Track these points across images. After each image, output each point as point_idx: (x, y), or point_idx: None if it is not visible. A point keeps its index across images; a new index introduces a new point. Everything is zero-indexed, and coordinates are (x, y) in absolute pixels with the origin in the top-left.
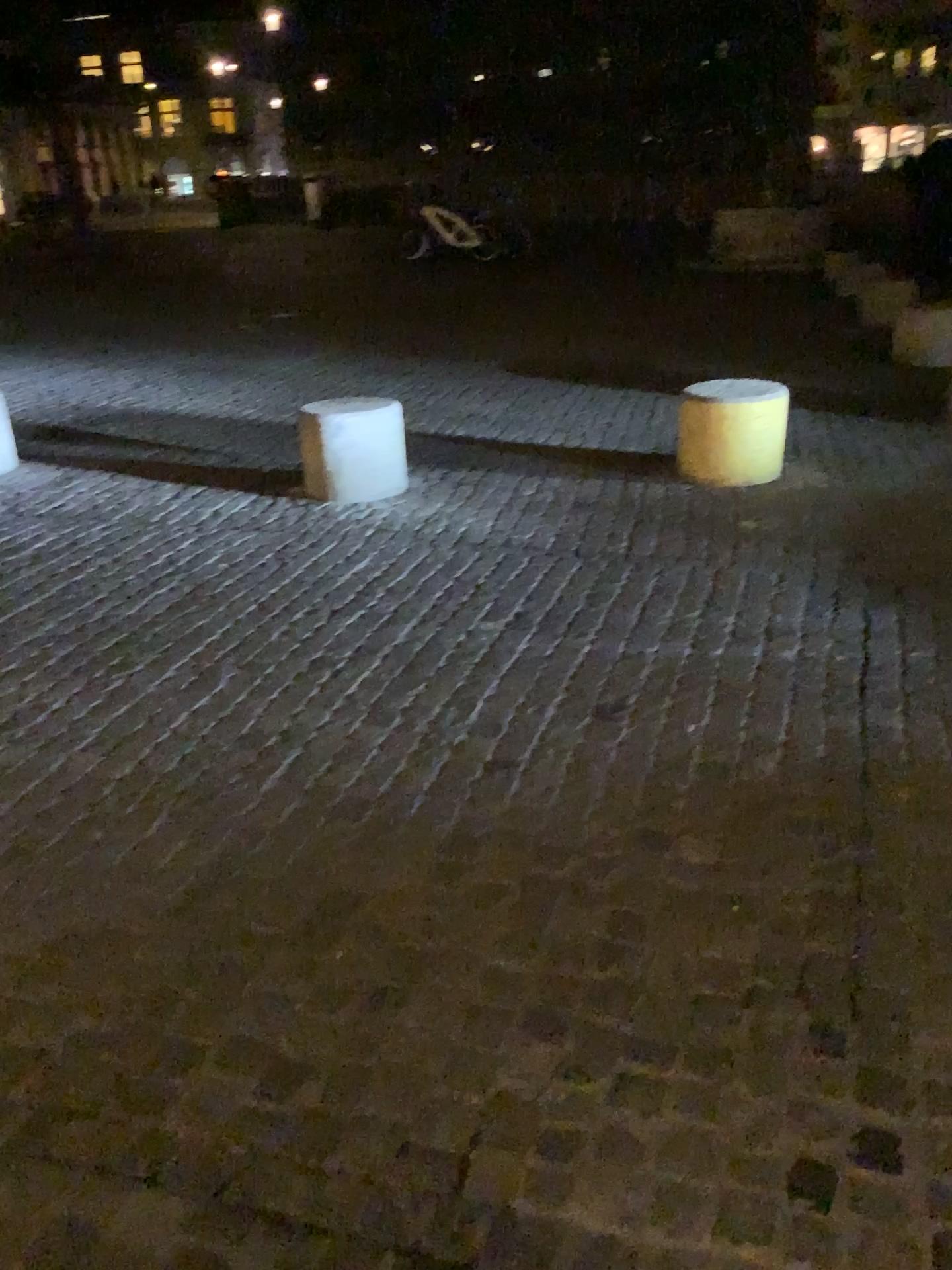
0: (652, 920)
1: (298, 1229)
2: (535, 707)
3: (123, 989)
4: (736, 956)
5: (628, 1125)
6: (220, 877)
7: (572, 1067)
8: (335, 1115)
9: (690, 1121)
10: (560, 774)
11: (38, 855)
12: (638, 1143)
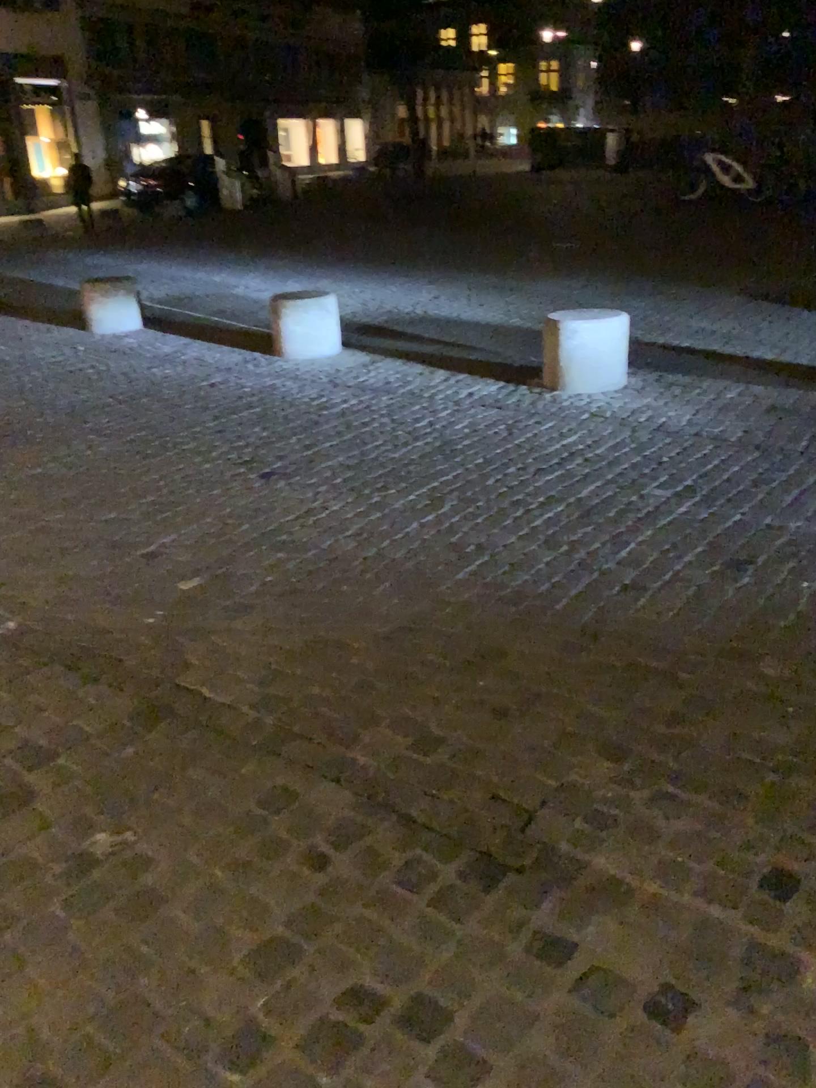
0: (717, 702)
1: (413, 821)
2: (675, 551)
3: (337, 673)
4: (776, 737)
5: (651, 817)
6: (413, 622)
7: (622, 776)
8: (452, 768)
9: (697, 824)
10: (678, 598)
11: (301, 590)
12: (654, 828)
